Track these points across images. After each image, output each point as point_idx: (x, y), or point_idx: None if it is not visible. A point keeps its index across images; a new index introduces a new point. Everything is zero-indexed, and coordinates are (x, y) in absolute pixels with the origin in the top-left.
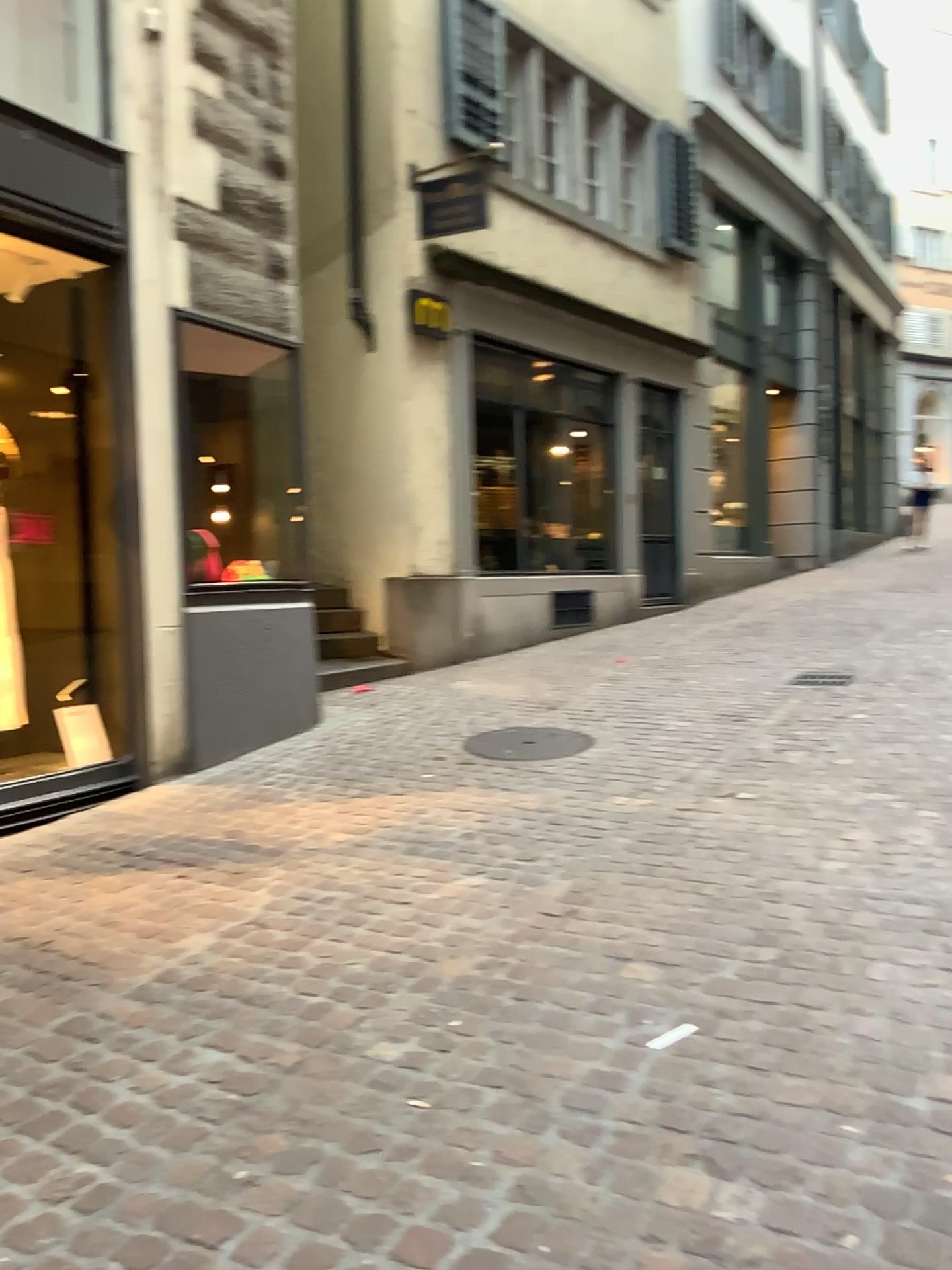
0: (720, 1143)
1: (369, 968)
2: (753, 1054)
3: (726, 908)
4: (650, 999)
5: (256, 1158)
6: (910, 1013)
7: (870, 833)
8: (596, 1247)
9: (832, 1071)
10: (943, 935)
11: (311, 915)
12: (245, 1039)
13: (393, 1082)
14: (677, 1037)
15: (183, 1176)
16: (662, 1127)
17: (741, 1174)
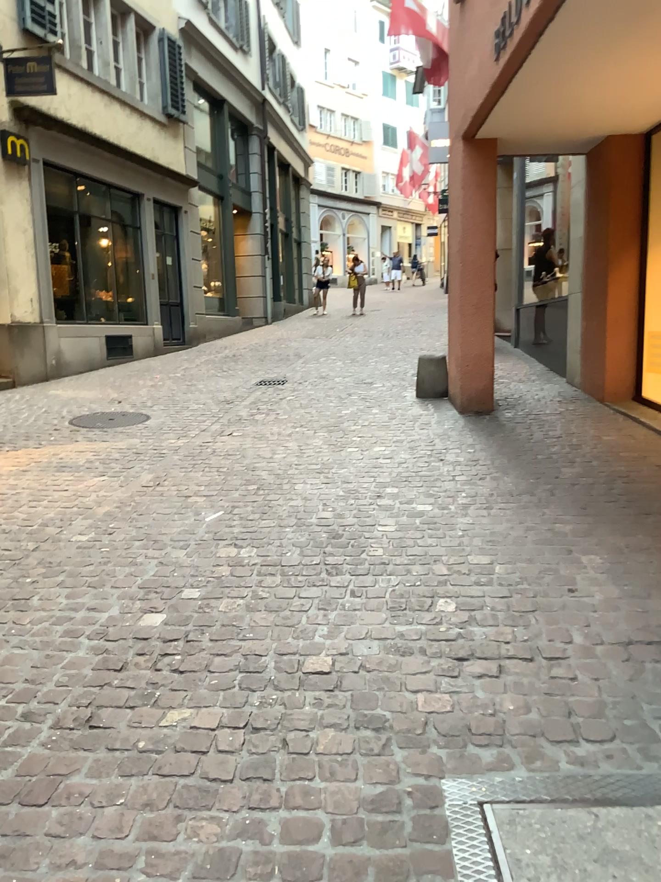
0: (238, 539)
1: (58, 512)
2: (249, 515)
3: (231, 473)
4: (201, 505)
5: (34, 573)
6: (310, 496)
7: (295, 442)
8: (195, 570)
9: (280, 515)
10: (324, 471)
11: (13, 498)
12: (4, 542)
13: (89, 544)
14: (216, 514)
15: (0, 583)
16: (214, 538)
17: (247, 545)
